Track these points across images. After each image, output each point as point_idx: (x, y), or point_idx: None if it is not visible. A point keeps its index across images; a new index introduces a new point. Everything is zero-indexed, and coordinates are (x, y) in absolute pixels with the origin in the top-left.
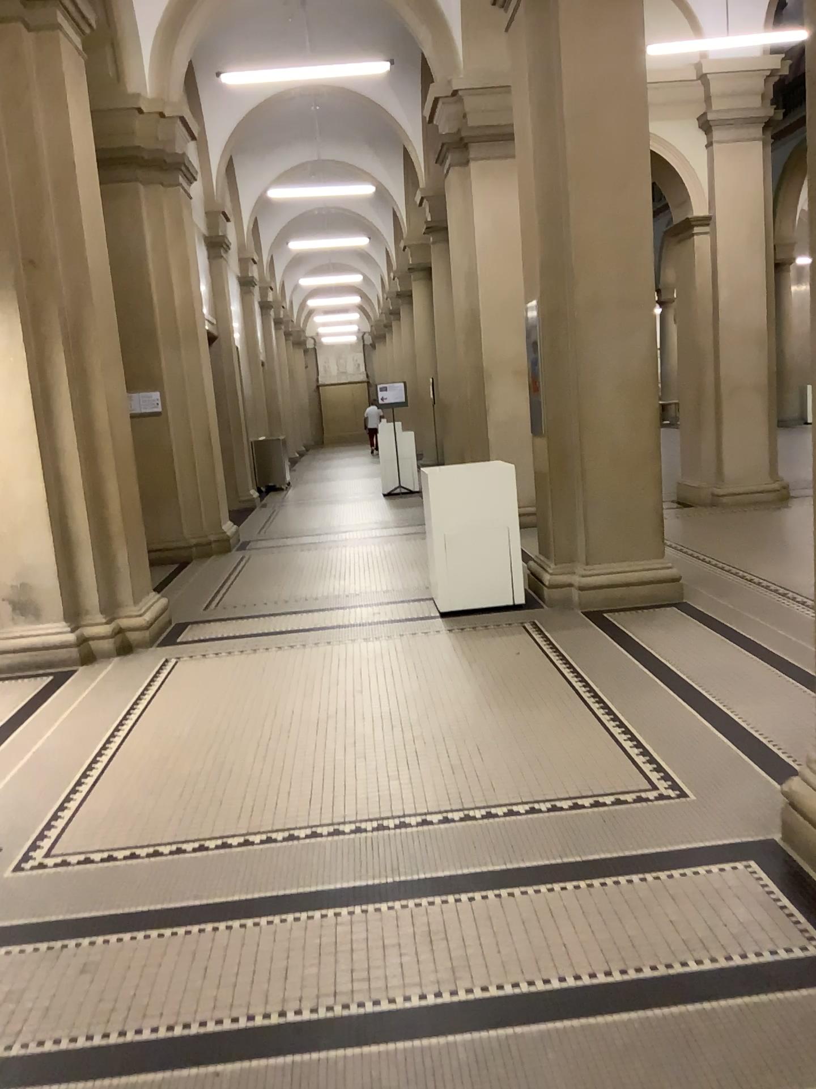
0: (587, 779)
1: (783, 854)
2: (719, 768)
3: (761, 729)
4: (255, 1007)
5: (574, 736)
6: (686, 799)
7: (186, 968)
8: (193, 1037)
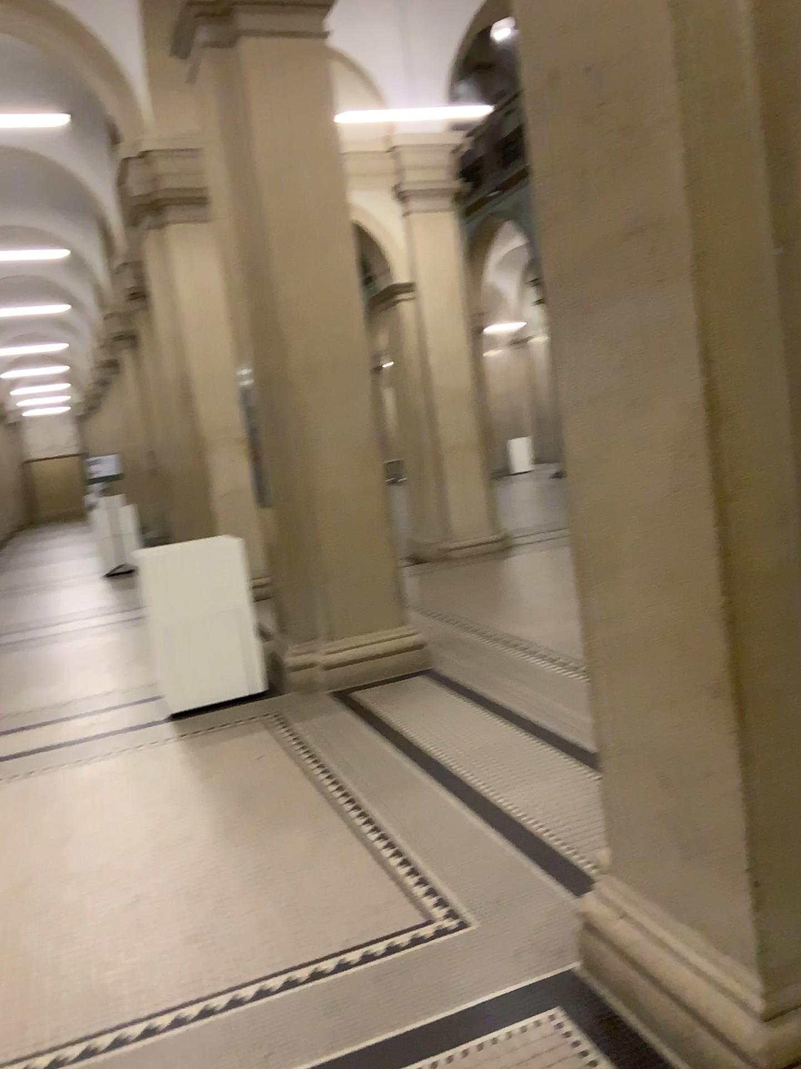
0: (351, 923)
1: (588, 991)
2: (497, 880)
3: (533, 819)
4: None
5: (330, 861)
6: (467, 931)
7: None
8: None
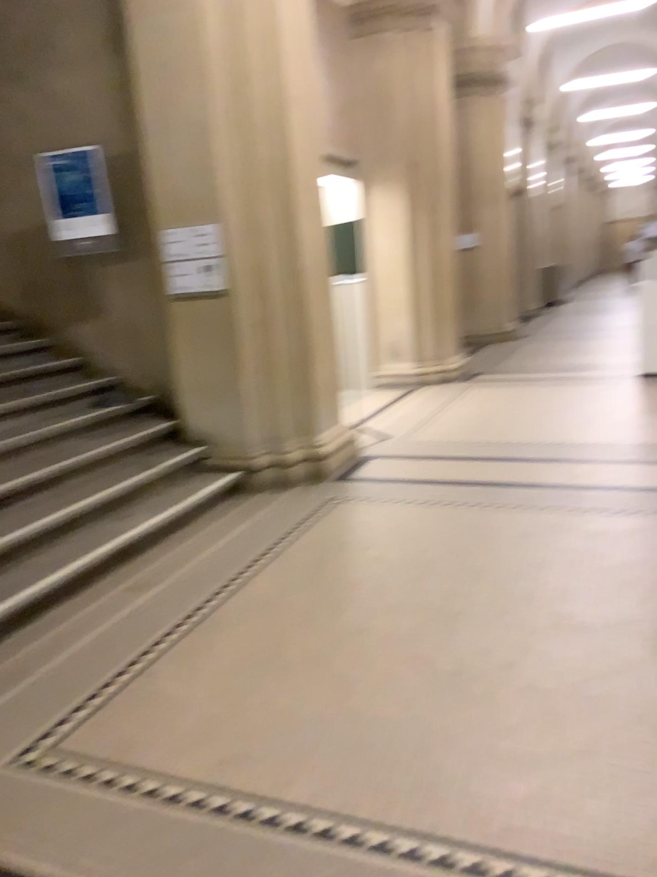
0: None
1: None
2: None
3: None
4: (489, 478)
5: None
6: None
7: (465, 468)
8: (465, 480)
